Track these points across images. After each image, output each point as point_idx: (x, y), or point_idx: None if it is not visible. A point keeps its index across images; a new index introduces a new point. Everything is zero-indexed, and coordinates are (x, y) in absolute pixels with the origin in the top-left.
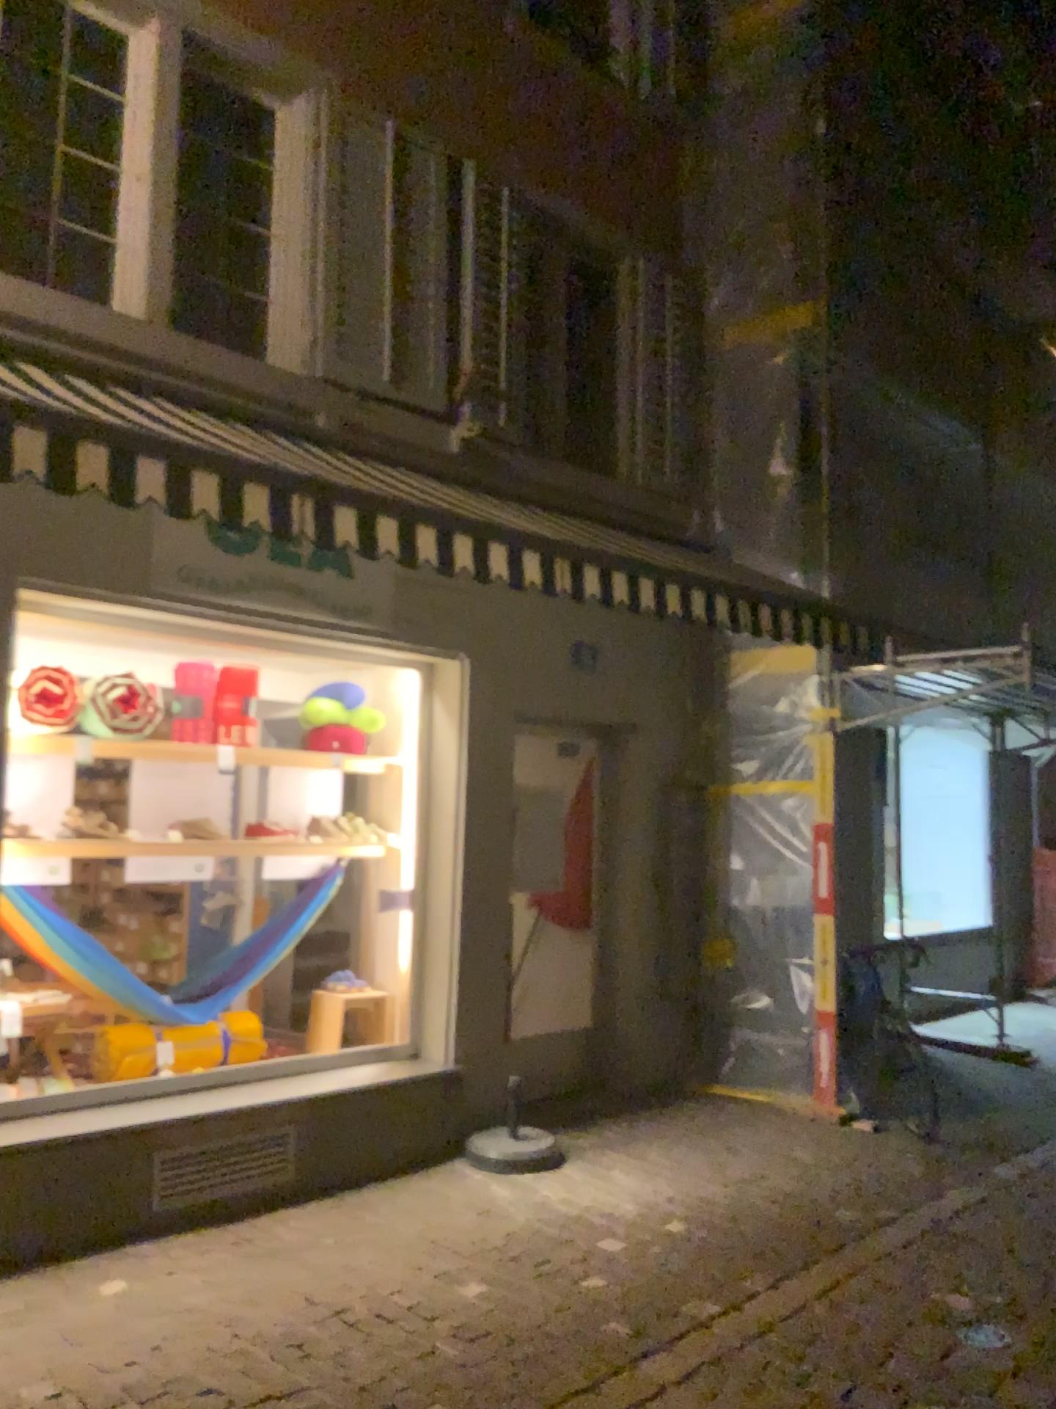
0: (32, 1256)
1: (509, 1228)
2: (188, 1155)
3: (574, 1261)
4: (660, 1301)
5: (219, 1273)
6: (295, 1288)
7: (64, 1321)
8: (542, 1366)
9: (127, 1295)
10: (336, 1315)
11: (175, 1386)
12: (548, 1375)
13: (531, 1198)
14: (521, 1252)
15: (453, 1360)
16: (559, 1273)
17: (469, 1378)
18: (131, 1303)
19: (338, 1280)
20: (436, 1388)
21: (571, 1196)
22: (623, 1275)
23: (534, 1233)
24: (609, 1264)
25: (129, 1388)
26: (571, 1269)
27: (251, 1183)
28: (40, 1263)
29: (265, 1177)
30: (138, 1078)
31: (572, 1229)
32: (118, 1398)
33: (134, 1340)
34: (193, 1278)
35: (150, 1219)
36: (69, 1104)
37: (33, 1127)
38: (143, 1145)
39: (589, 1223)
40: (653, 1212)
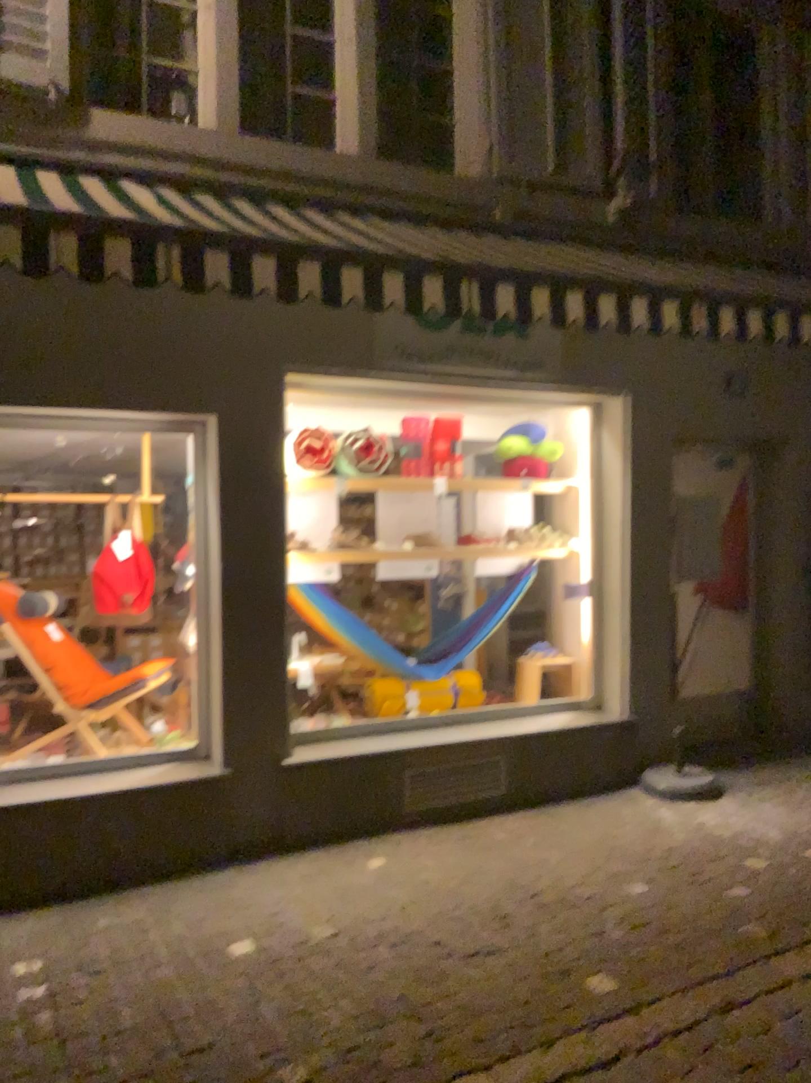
0: (325, 836)
1: (670, 844)
2: (426, 774)
3: (721, 875)
4: (792, 913)
5: (448, 859)
6: (502, 875)
7: (343, 883)
8: (686, 954)
9: (384, 869)
10: (531, 897)
11: (413, 935)
12: (691, 961)
13: (691, 822)
14: (678, 863)
15: (615, 941)
16: (708, 882)
17: (627, 956)
18: (387, 874)
19: (534, 872)
20: (600, 960)
21: (725, 823)
22: (763, 889)
23: (690, 849)
24: (751, 879)
25: (381, 933)
26: (719, 881)
27: (473, 796)
28: (330, 841)
29: (484, 793)
30: (392, 718)
31: (723, 849)
32: (374, 939)
33: (388, 900)
34: (431, 861)
35: (403, 817)
36: (344, 735)
37: (319, 751)
38: (395, 766)
39: (738, 845)
40: (794, 840)
